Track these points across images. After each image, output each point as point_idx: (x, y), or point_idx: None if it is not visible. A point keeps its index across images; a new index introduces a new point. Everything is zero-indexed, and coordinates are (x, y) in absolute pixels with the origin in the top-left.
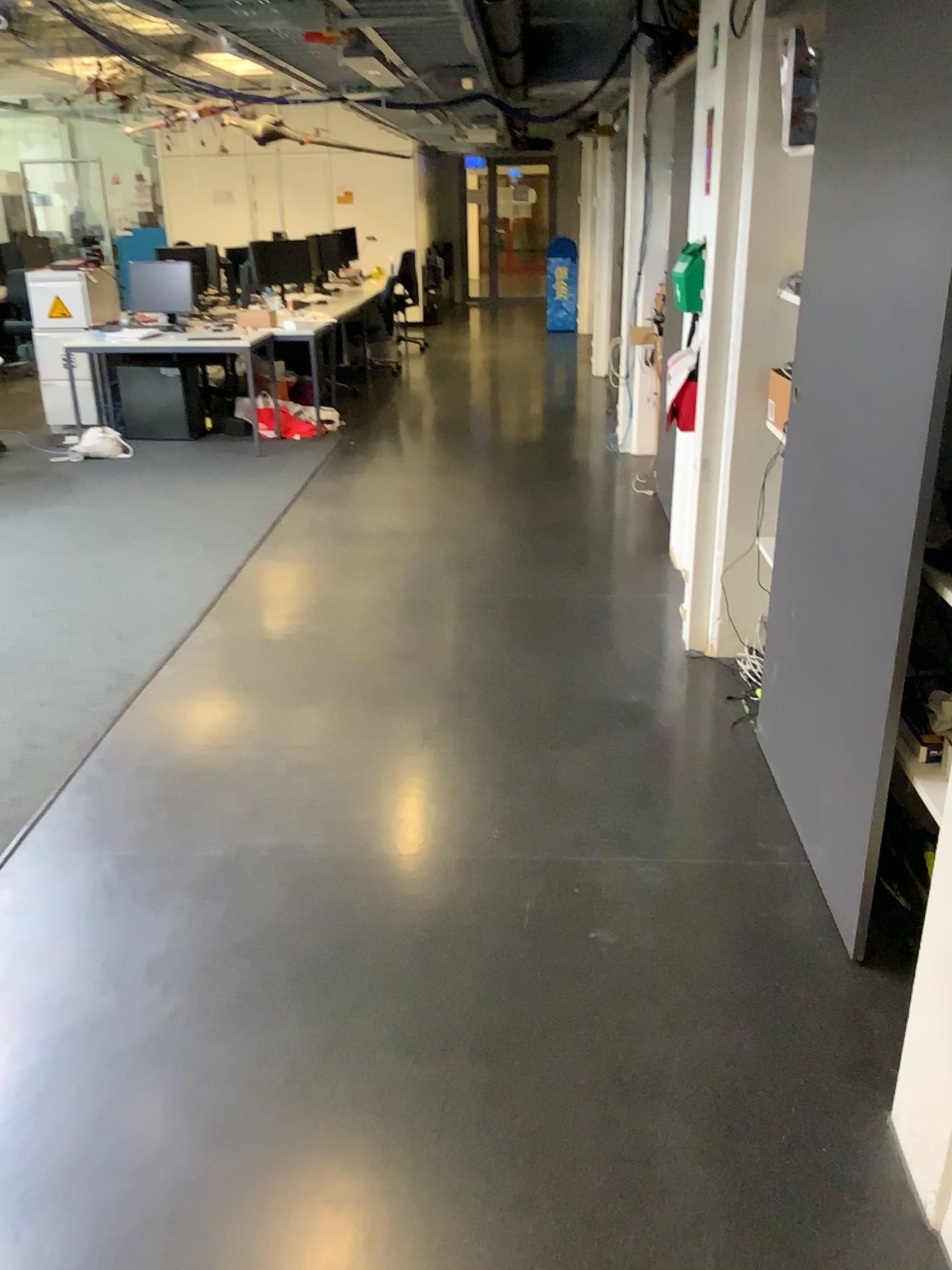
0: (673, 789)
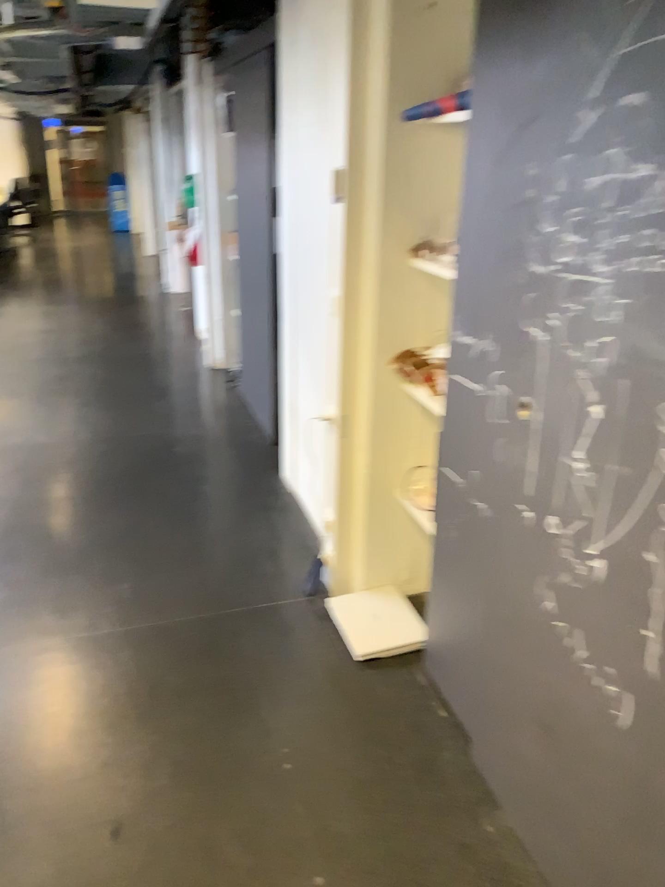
0: (201, 408)
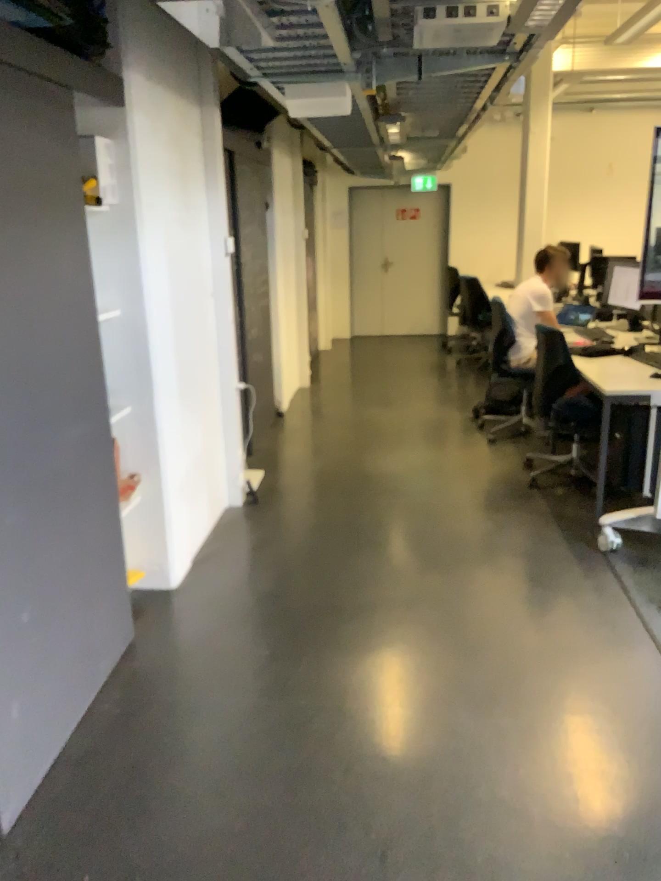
0: (151, 758)
